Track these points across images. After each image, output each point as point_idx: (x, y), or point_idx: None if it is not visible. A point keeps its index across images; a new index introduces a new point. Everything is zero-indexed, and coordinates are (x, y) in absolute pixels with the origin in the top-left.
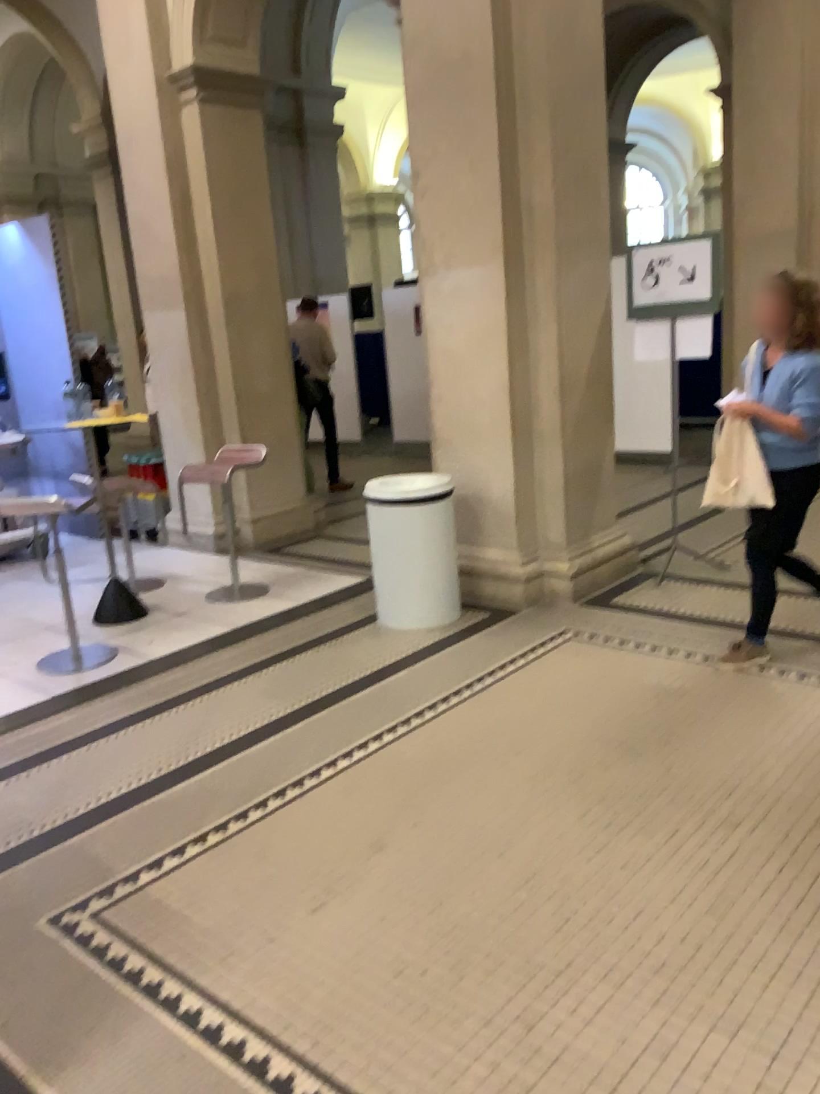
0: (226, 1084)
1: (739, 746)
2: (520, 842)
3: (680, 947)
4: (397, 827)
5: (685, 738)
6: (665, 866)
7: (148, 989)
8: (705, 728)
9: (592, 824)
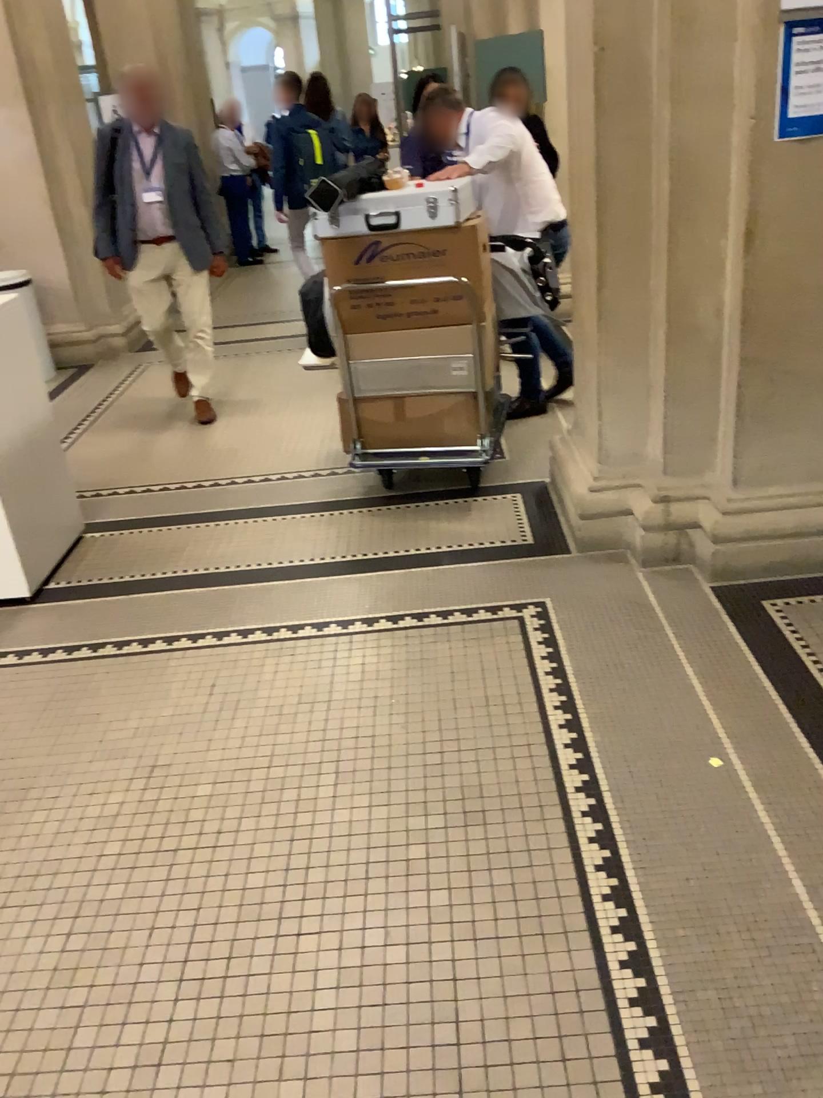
0: (172, 494)
1: (284, 374)
2: (215, 421)
3: (313, 420)
4: (146, 435)
5: (256, 379)
6: (287, 407)
7: (95, 494)
8: (263, 373)
9: (242, 409)
